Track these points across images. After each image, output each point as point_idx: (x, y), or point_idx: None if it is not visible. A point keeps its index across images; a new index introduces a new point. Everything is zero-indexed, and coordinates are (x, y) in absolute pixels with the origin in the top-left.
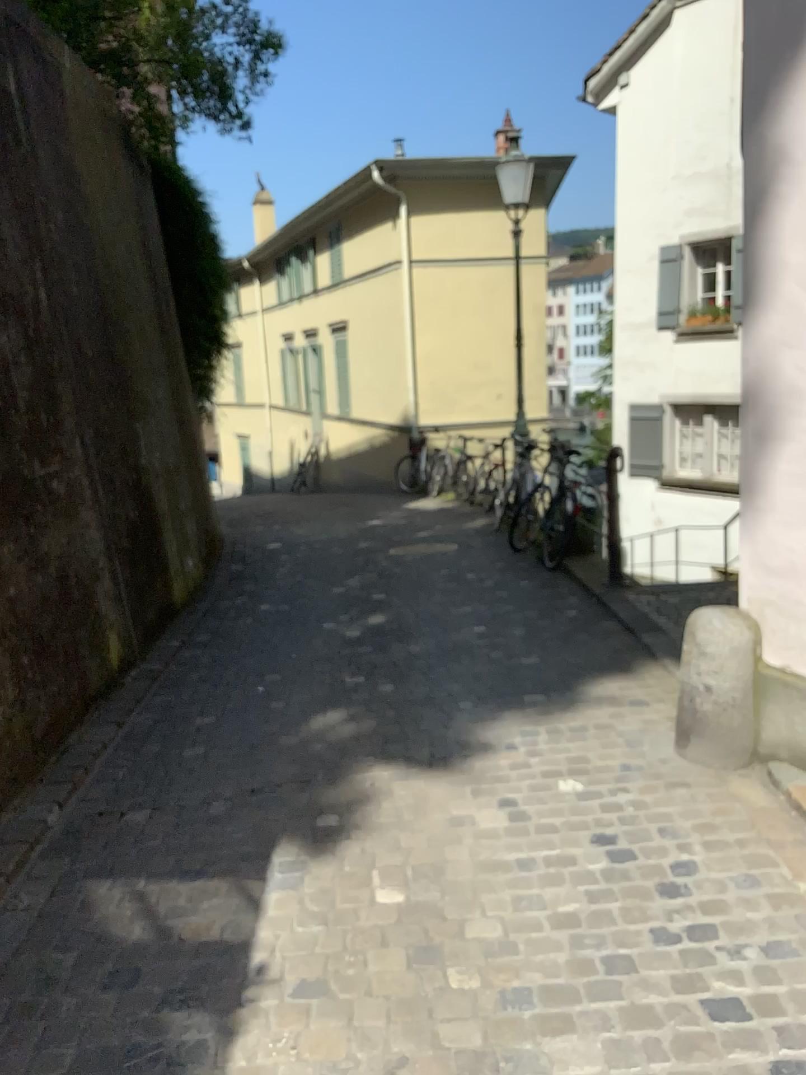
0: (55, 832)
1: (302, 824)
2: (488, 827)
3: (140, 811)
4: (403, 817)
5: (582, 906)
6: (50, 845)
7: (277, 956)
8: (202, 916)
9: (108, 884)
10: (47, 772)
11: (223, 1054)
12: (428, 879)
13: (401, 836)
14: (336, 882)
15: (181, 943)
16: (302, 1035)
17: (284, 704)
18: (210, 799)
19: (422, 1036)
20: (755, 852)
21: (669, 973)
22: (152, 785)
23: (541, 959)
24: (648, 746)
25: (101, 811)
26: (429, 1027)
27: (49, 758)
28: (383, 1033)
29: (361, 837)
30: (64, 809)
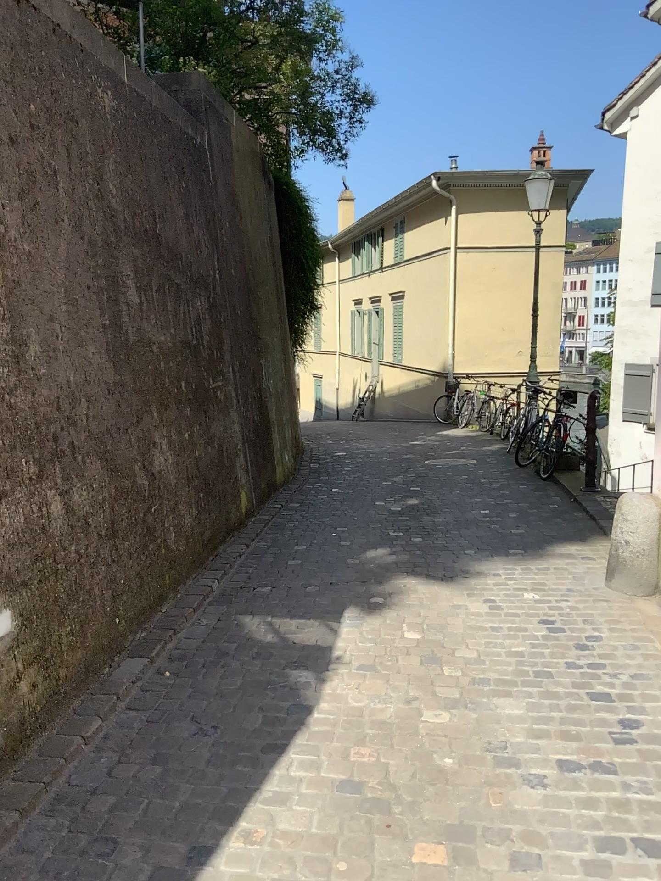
0: (216, 593)
1: (362, 600)
2: (475, 610)
3: (264, 587)
4: (423, 602)
5: (525, 649)
6: (215, 598)
7: (347, 654)
8: (305, 634)
9: (250, 618)
10: (207, 565)
11: (320, 687)
12: (436, 630)
13: (421, 610)
14: (382, 626)
15: (294, 644)
16: (361, 684)
17: (351, 543)
18: (306, 585)
19: (426, 690)
20: (640, 635)
21: (570, 679)
22: (270, 576)
23: (497, 667)
24: (586, 580)
25: (242, 585)
26: (430, 687)
27: (208, 557)
28: (405, 687)
29: (397, 609)
30: (220, 583)
